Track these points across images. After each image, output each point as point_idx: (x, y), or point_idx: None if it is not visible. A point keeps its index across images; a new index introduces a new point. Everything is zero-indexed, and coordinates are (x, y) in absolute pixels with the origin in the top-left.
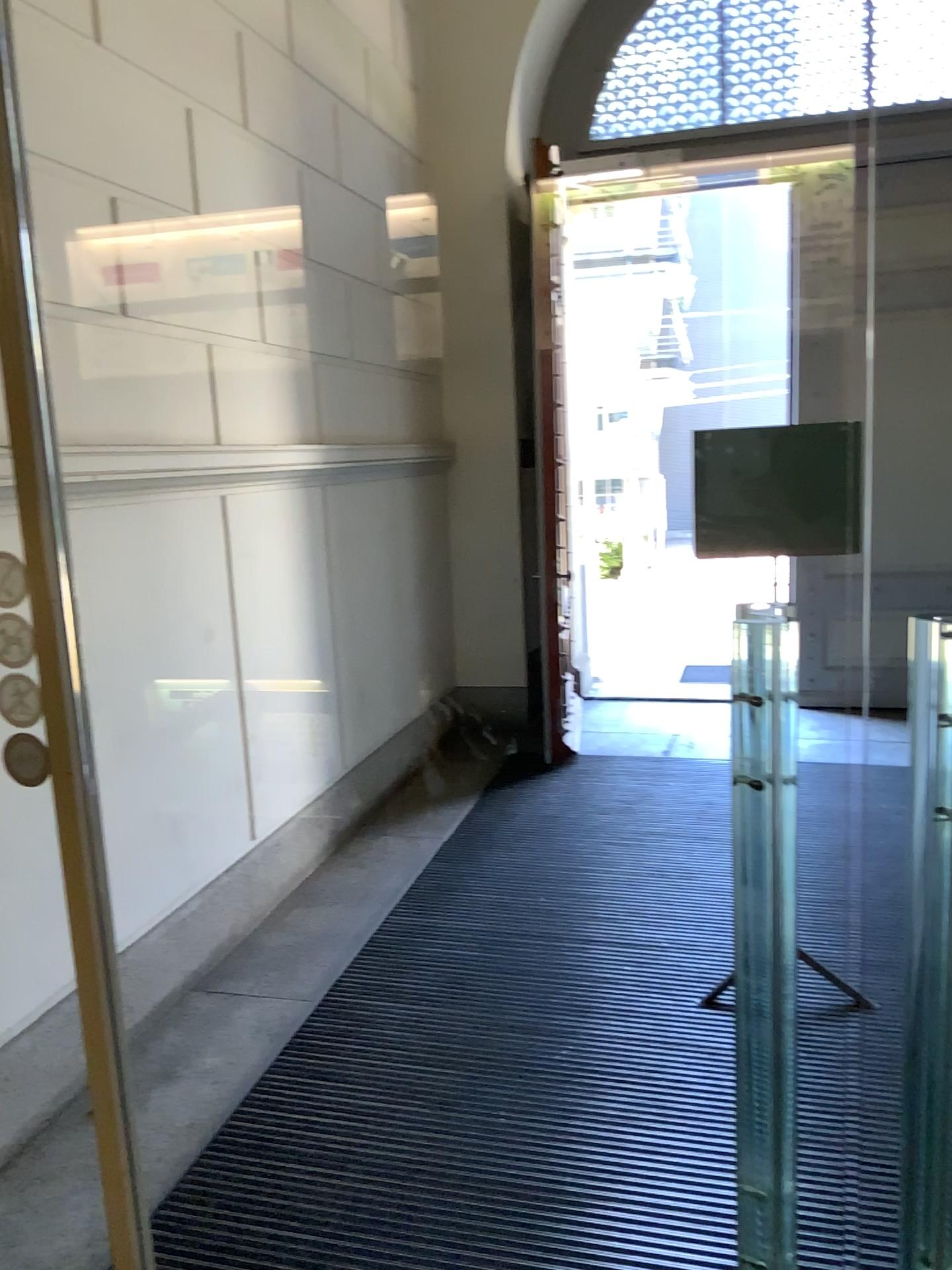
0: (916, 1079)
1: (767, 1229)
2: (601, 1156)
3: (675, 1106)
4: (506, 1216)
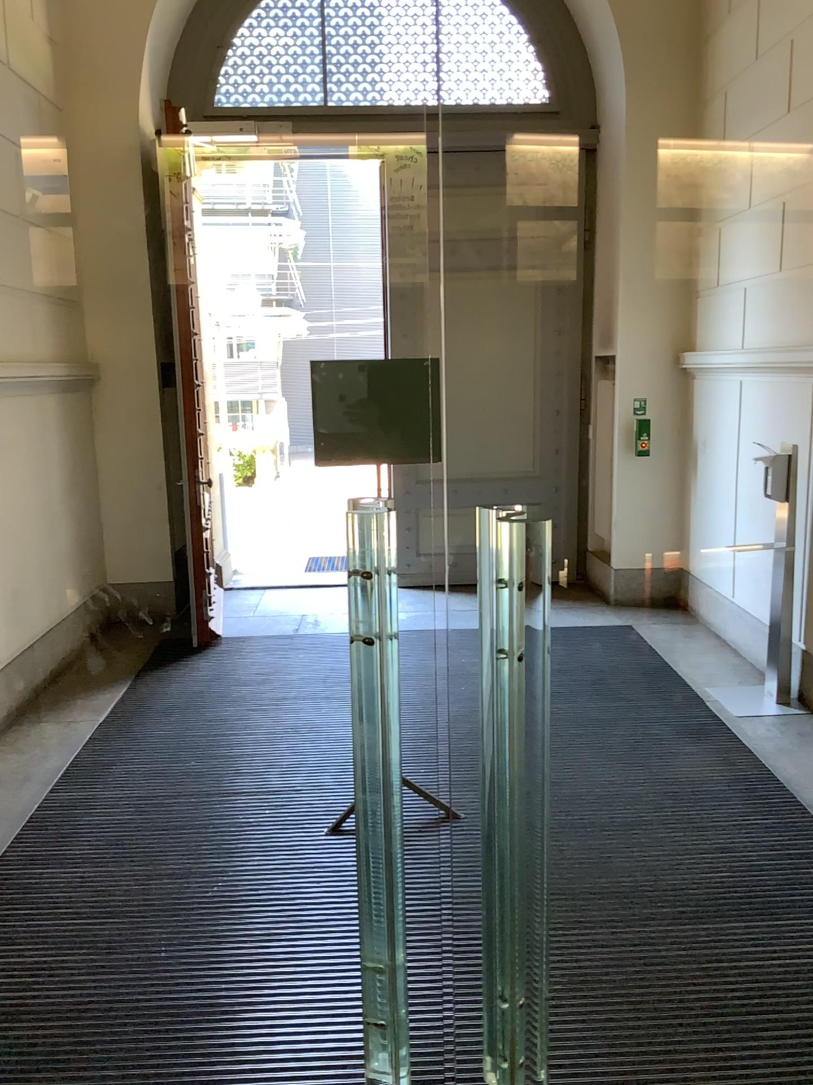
0: (493, 869)
1: (385, 1003)
2: (250, 970)
3: (310, 919)
4: (169, 1034)
